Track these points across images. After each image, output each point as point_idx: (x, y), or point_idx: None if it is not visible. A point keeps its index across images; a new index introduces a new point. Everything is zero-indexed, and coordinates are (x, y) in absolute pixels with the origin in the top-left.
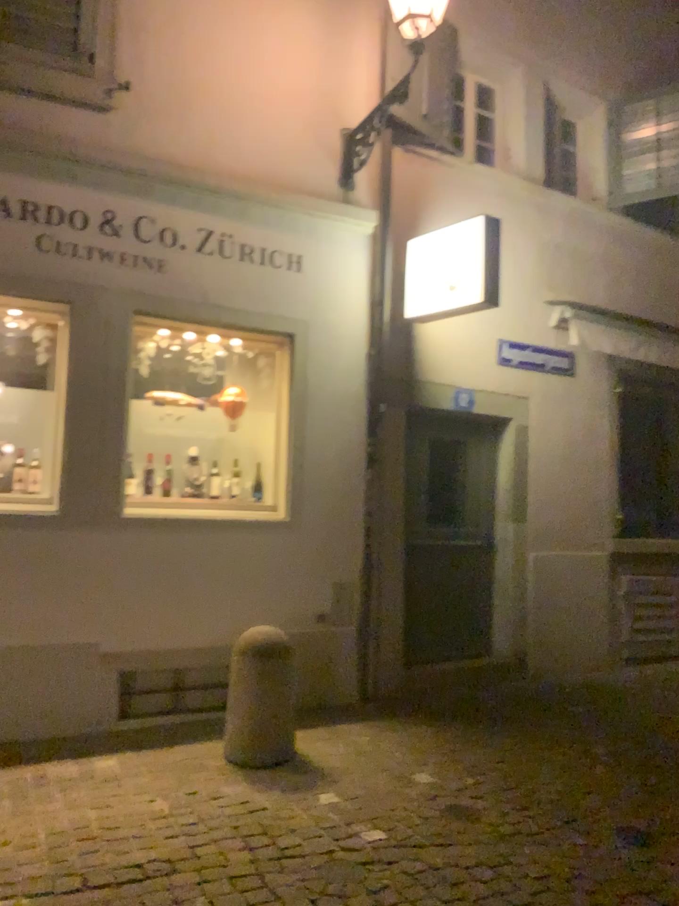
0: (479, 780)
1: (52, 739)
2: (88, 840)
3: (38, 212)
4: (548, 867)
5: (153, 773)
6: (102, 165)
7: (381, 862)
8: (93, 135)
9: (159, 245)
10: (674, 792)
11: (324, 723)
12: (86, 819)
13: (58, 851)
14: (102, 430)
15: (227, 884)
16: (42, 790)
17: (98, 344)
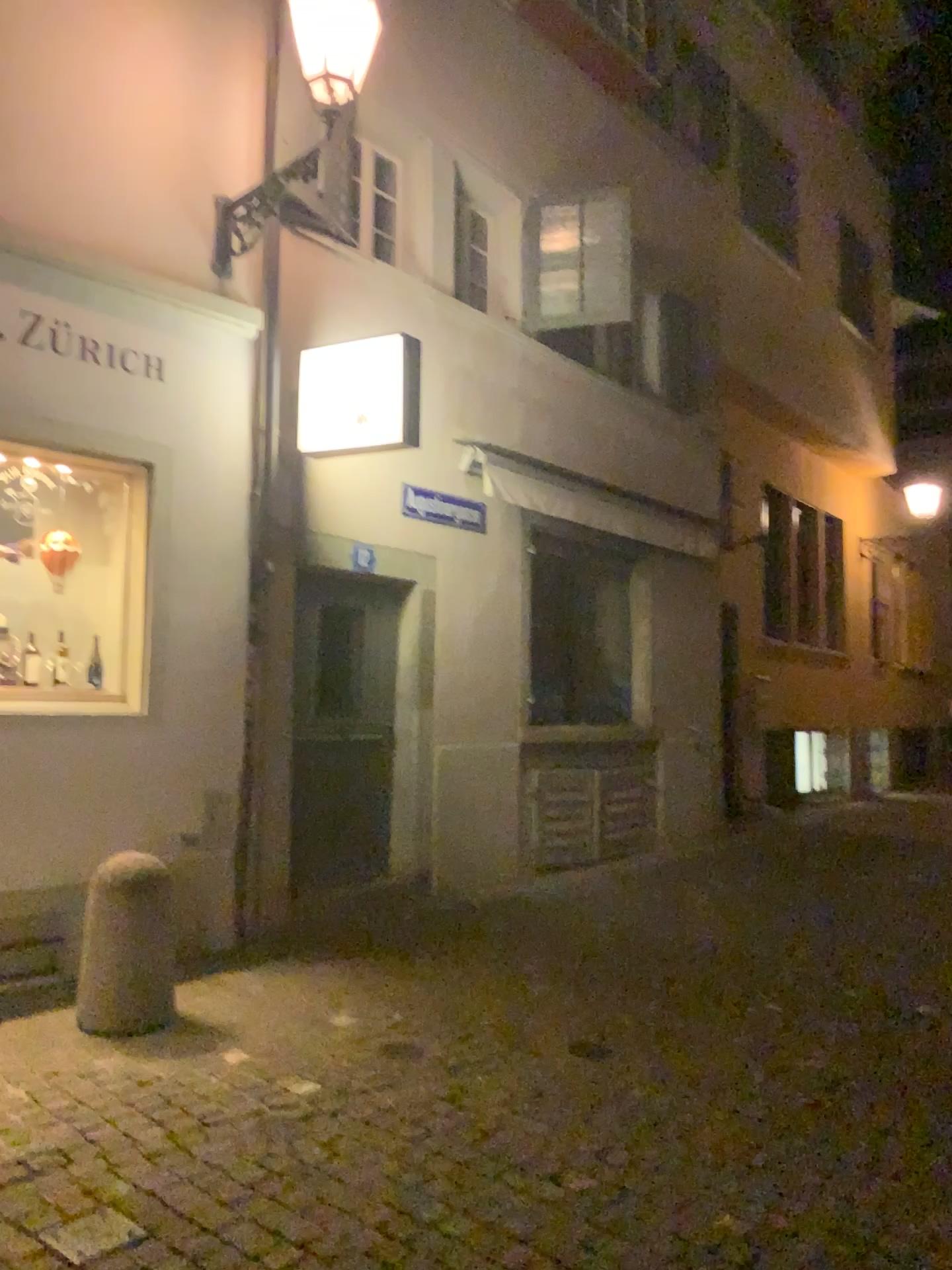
0: (410, 1015)
1: None
2: None
3: None
4: (510, 1090)
5: None
6: None
7: (326, 1111)
8: None
9: None
10: (618, 1003)
11: (198, 974)
12: None
13: None
14: None
15: (147, 1161)
16: None
17: None
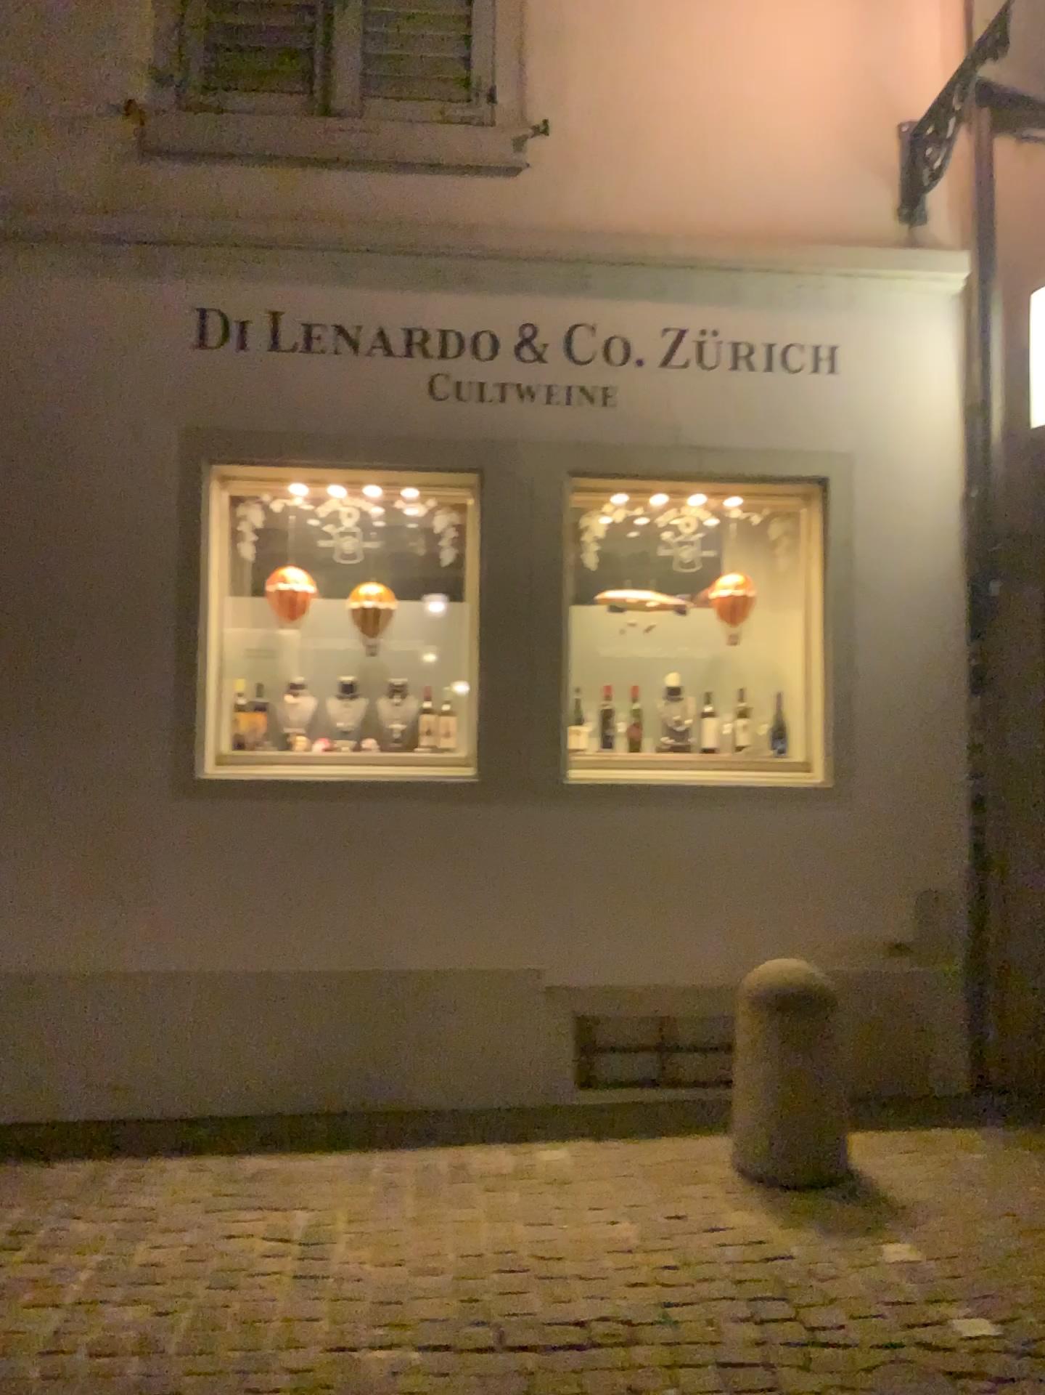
0: None
1: (481, 1111)
2: (512, 1272)
3: (427, 341)
4: None
5: (619, 1179)
6: (512, 254)
7: (986, 1381)
8: (497, 212)
9: (603, 363)
10: None
11: (906, 1123)
12: (513, 1240)
13: (469, 1284)
14: (532, 655)
15: (714, 1376)
16: (458, 1188)
17: (520, 526)
